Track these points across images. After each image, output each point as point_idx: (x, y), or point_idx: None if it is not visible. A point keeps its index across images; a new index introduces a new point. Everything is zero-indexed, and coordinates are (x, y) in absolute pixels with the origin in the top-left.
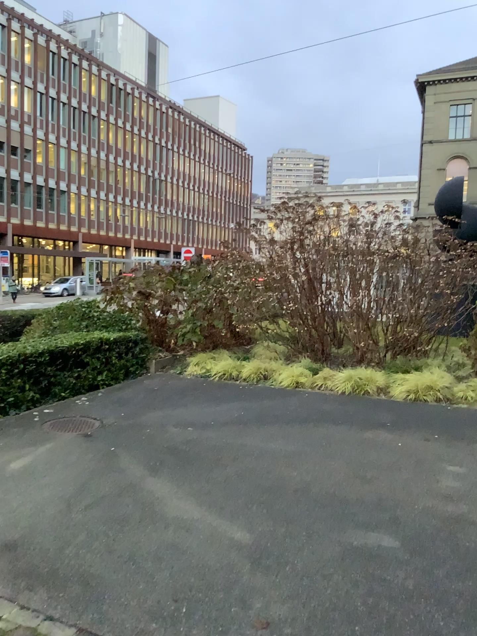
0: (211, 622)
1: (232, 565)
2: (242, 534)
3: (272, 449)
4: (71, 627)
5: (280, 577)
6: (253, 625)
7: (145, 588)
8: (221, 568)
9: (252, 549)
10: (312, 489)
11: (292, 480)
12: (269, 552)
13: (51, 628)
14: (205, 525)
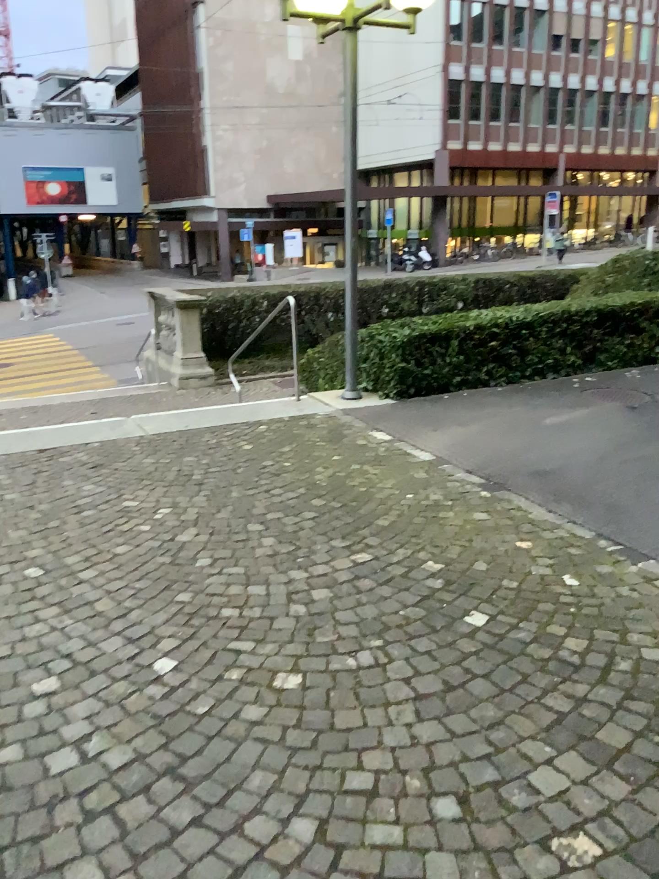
0: None
1: None
2: None
3: None
4: (587, 527)
5: None
6: None
7: None
8: None
9: None
10: None
11: None
12: None
13: (570, 524)
14: None
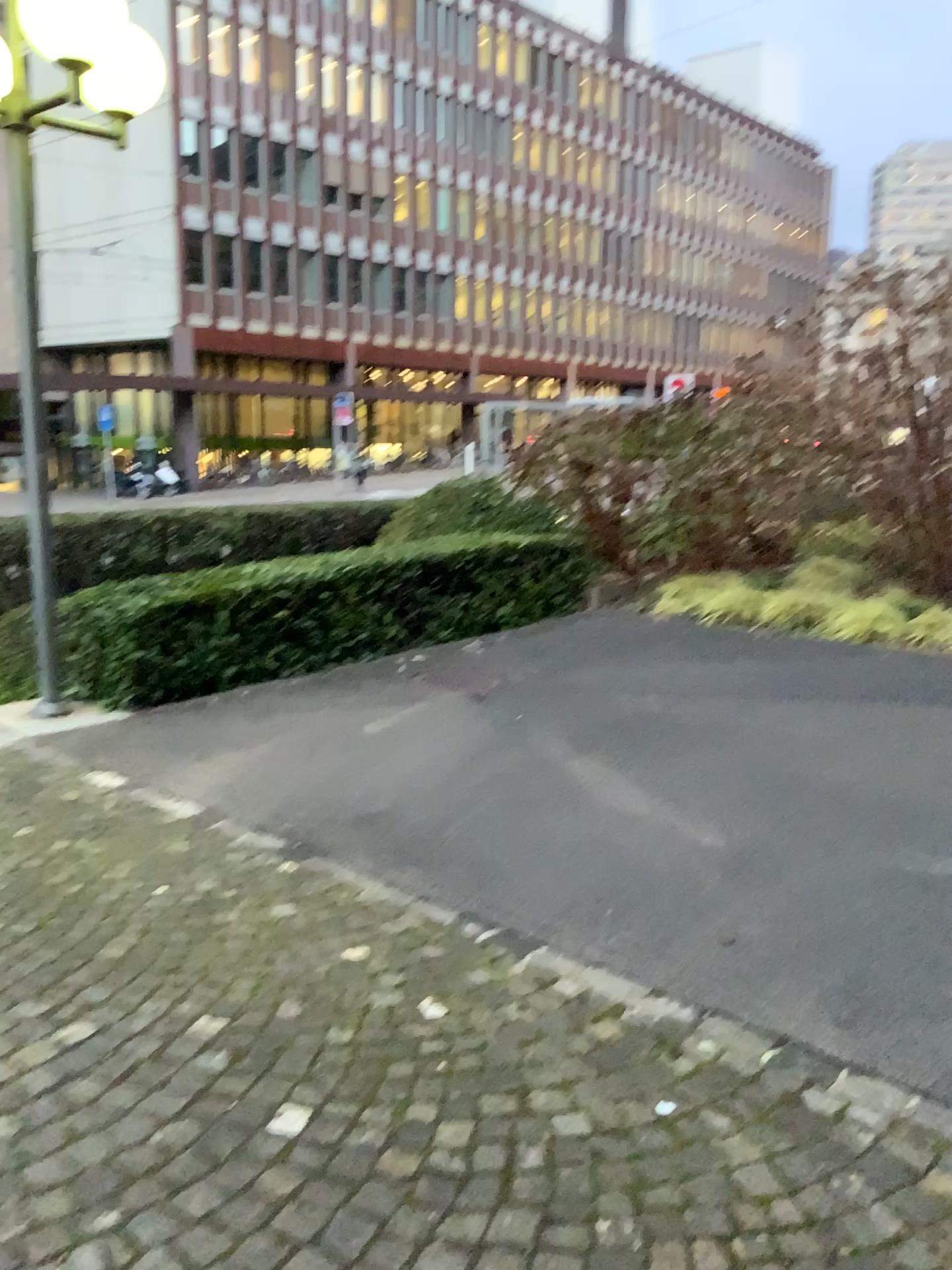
0: (639, 925)
1: (684, 870)
2: (708, 837)
3: (786, 732)
4: (448, 907)
5: (757, 892)
6: (700, 936)
7: (550, 880)
8: (666, 872)
9: (720, 856)
10: (844, 792)
11: (812, 777)
12: (746, 862)
13: (422, 905)
14: (651, 822)
